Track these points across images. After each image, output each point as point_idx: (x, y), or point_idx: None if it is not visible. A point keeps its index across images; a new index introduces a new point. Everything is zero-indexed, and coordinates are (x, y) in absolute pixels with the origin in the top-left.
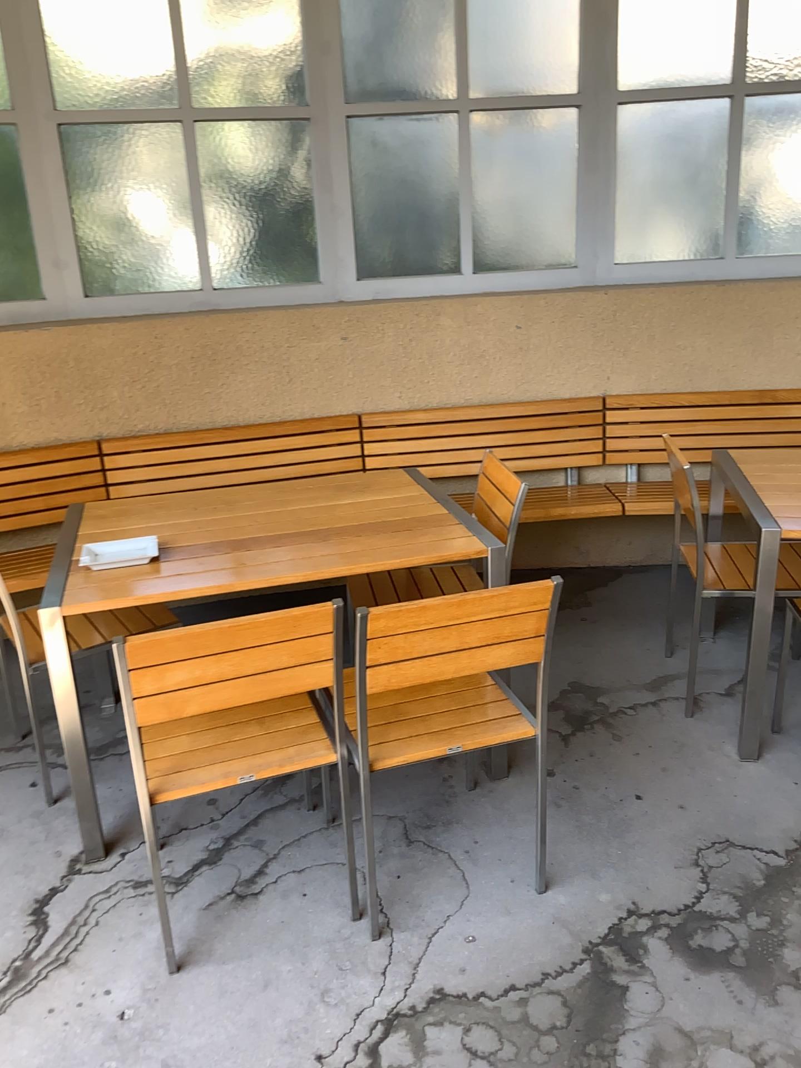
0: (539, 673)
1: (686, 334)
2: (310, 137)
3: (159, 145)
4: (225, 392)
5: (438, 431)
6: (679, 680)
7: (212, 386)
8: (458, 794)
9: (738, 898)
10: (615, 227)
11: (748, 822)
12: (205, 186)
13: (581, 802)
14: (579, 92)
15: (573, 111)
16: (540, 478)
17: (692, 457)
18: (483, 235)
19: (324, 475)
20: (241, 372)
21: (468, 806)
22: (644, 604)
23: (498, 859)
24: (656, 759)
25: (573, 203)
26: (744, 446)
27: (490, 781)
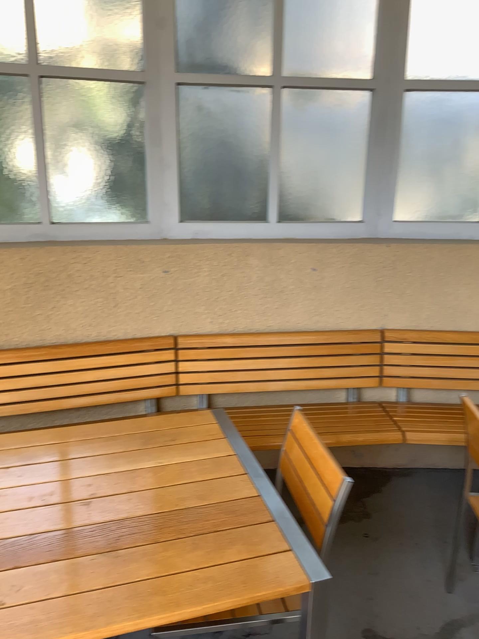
0: None
1: (453, 283)
2: (144, 99)
3: (6, 95)
4: (56, 314)
5: (242, 354)
6: (468, 633)
7: (44, 309)
8: None
9: None
10: (397, 191)
11: None
12: (48, 134)
13: None
14: (374, 78)
15: (368, 94)
16: (326, 397)
17: (454, 385)
18: (287, 191)
19: (140, 388)
20: (72, 297)
21: None
22: (416, 517)
23: None
24: None
25: (363, 169)
26: None
27: None
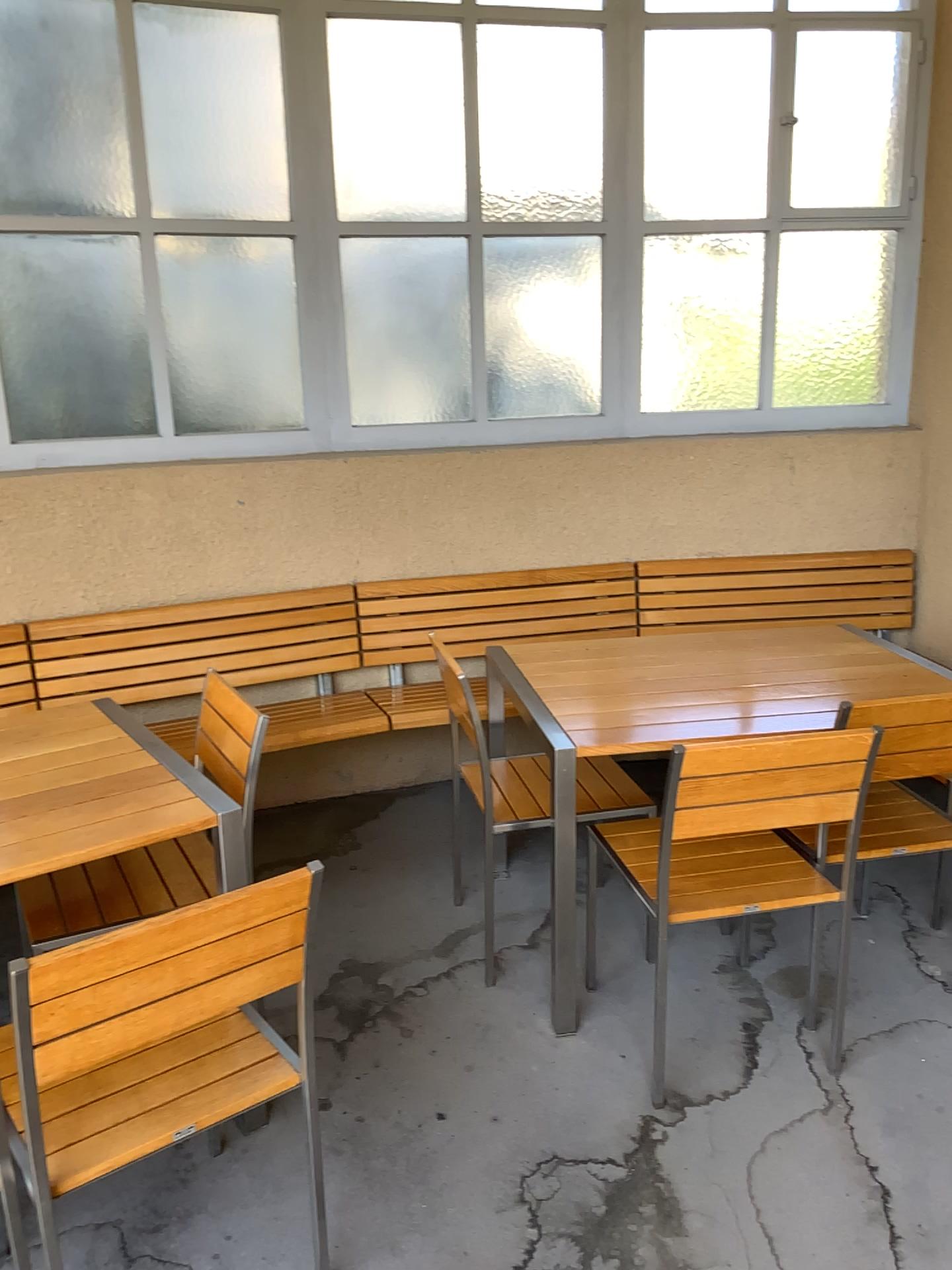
0: (299, 993)
1: (444, 506)
2: None
3: None
4: None
5: (143, 641)
6: (475, 938)
7: None
8: (200, 1165)
9: (578, 1242)
10: (350, 379)
11: (577, 1125)
12: None
13: (369, 1141)
14: (294, 218)
15: (288, 240)
16: (283, 691)
17: (464, 650)
18: (185, 387)
19: None
20: None
21: (213, 1183)
22: (424, 838)
23: (262, 1261)
24: (459, 1056)
25: (297, 349)
26: (520, 633)
27: (243, 1134)
